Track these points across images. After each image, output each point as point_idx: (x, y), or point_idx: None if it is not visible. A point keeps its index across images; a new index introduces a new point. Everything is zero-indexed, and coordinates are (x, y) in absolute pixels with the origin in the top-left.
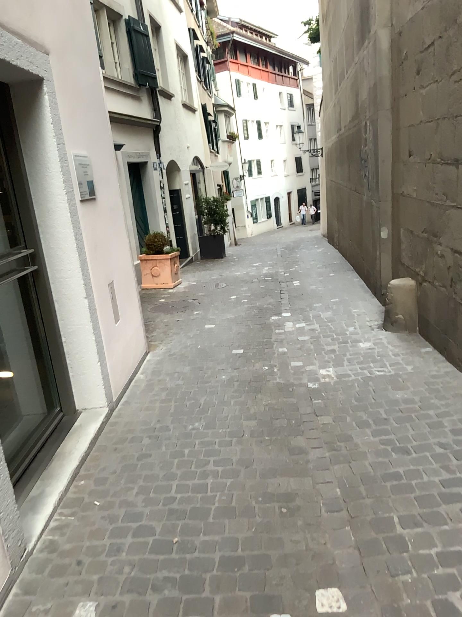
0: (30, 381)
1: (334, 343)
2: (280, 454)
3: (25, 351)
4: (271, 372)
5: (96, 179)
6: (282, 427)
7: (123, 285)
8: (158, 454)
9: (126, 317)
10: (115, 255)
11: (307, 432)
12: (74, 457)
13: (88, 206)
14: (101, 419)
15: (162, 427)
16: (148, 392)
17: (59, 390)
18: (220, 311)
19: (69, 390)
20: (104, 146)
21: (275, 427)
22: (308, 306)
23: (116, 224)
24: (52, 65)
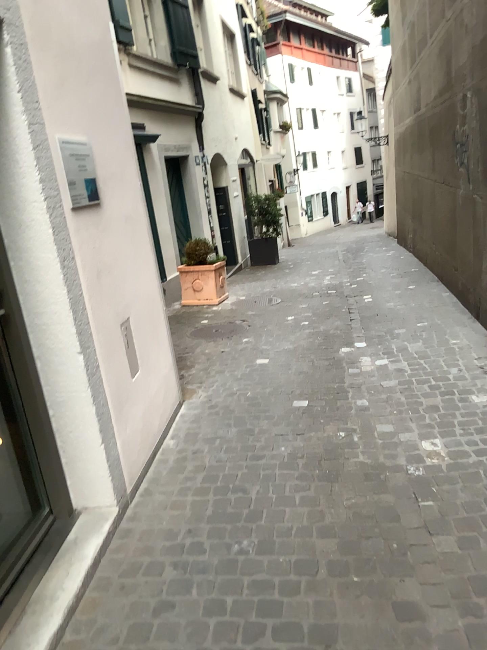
0: (8, 470)
1: (434, 394)
2: (382, 621)
3: (0, 428)
4: (349, 443)
5: (100, 177)
6: (378, 556)
7: (146, 319)
8: (186, 606)
9: (151, 362)
10: (134, 280)
11: (420, 571)
12: (57, 610)
13: (88, 215)
14: (107, 527)
15: (195, 545)
16: (178, 474)
17: (47, 484)
18: (275, 339)
19: (60, 485)
20: (114, 129)
21: (368, 555)
22: (389, 334)
23: (134, 238)
24: (19, 1)
